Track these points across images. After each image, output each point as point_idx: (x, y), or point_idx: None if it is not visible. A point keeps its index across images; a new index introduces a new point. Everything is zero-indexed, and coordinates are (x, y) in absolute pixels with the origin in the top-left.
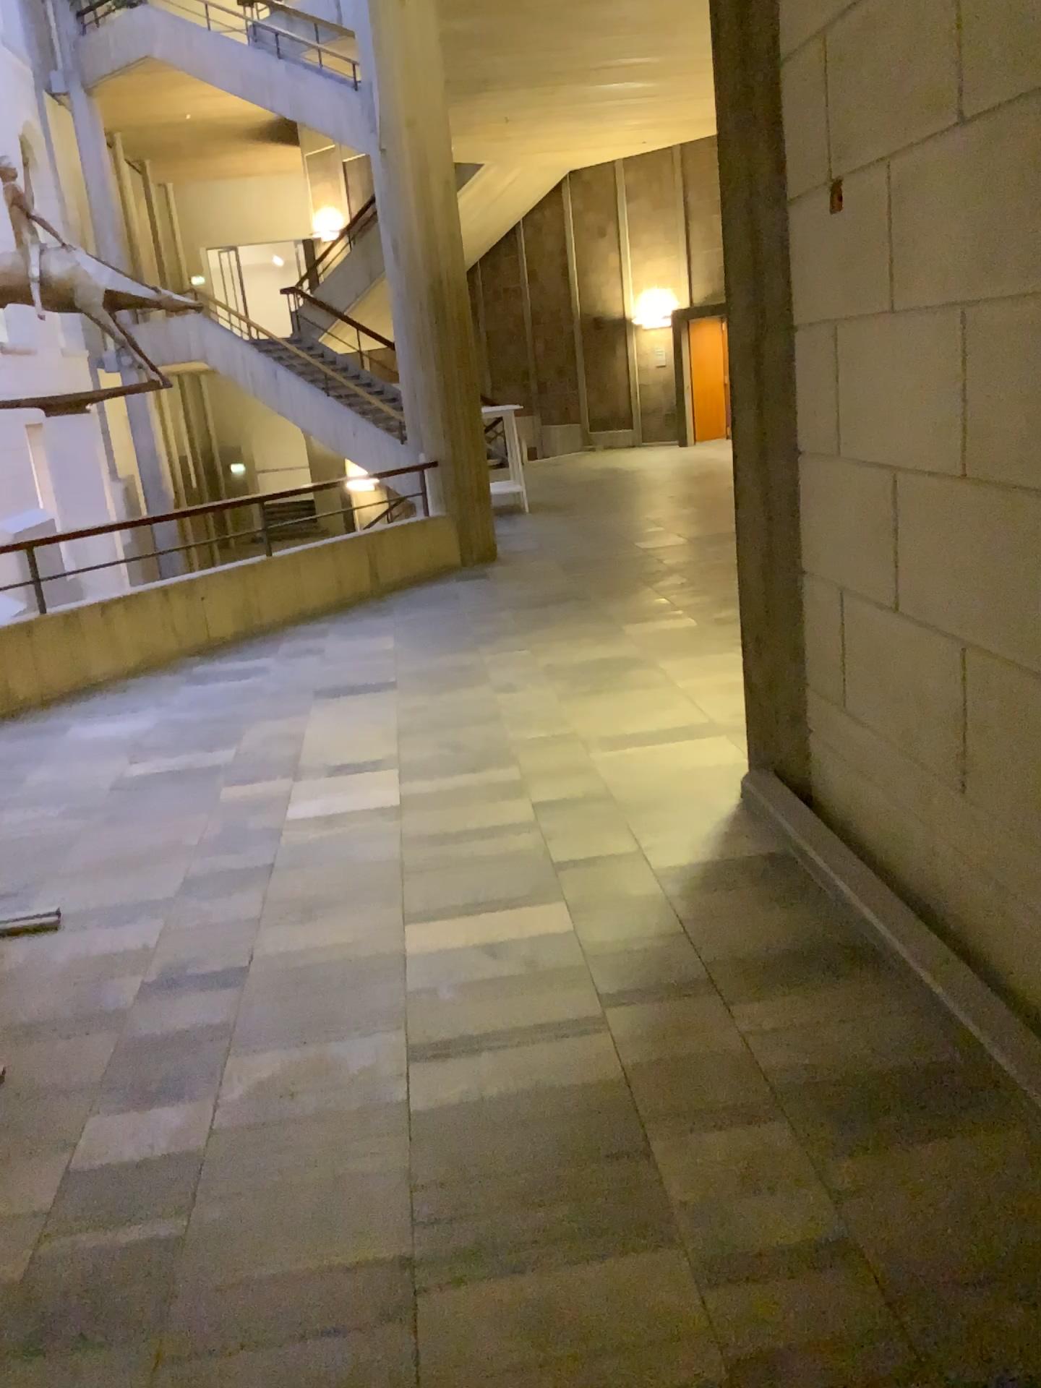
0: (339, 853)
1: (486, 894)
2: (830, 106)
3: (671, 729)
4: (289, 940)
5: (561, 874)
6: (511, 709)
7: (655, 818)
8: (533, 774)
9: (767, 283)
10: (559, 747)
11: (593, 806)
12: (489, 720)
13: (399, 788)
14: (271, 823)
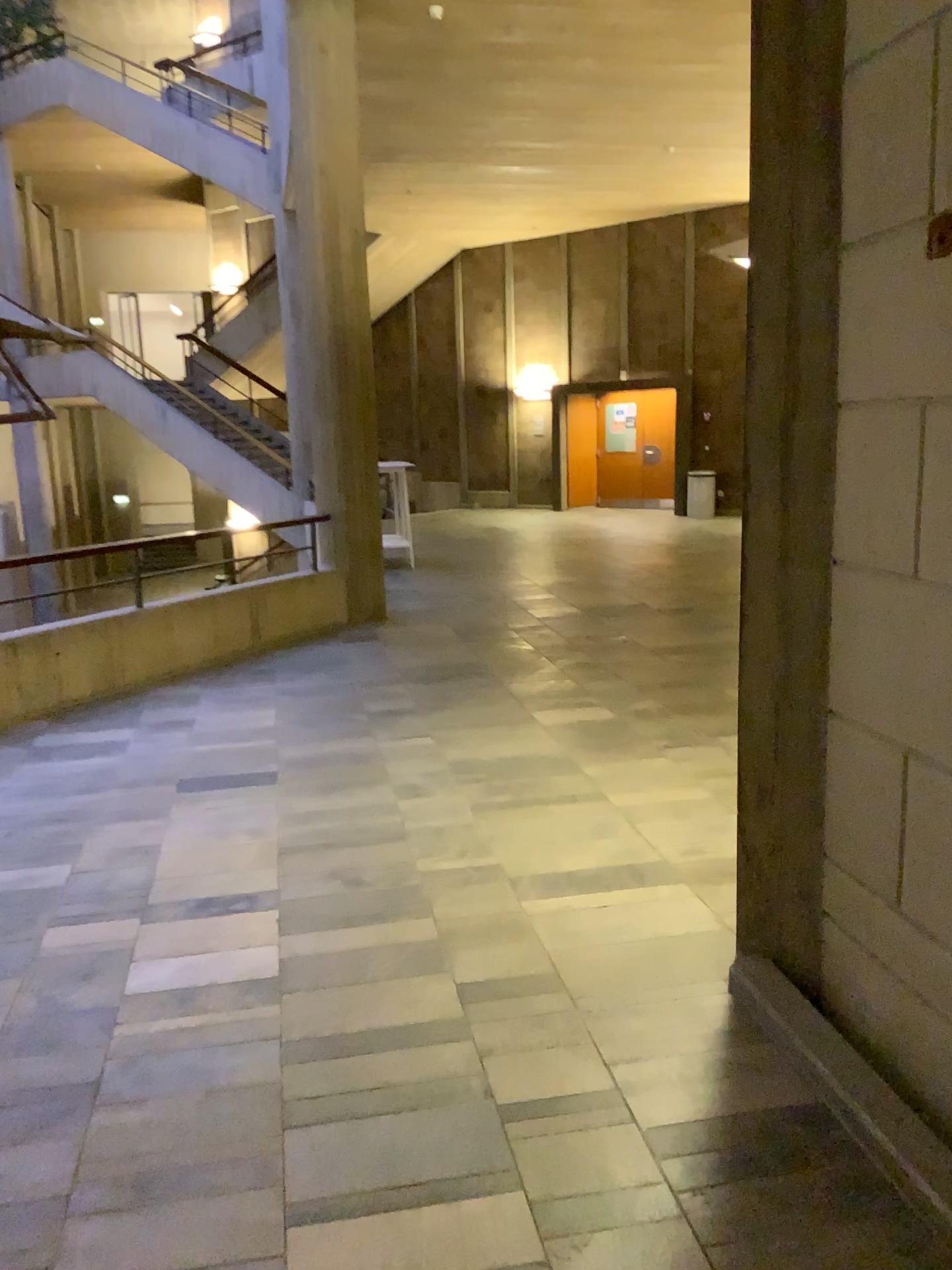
0: (196, 1063)
1: (406, 1168)
2: (946, 113)
3: (615, 868)
4: (109, 1257)
5: (510, 1130)
6: (416, 824)
7: (622, 1020)
8: (451, 932)
9: (805, 346)
10: (480, 888)
11: (536, 993)
12: (391, 842)
13: (281, 946)
14: (107, 999)
